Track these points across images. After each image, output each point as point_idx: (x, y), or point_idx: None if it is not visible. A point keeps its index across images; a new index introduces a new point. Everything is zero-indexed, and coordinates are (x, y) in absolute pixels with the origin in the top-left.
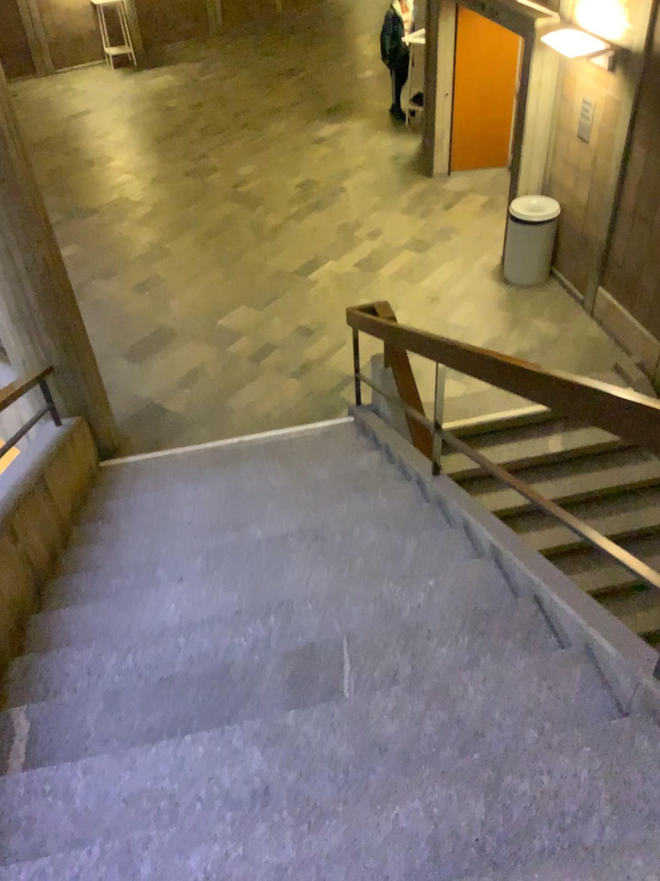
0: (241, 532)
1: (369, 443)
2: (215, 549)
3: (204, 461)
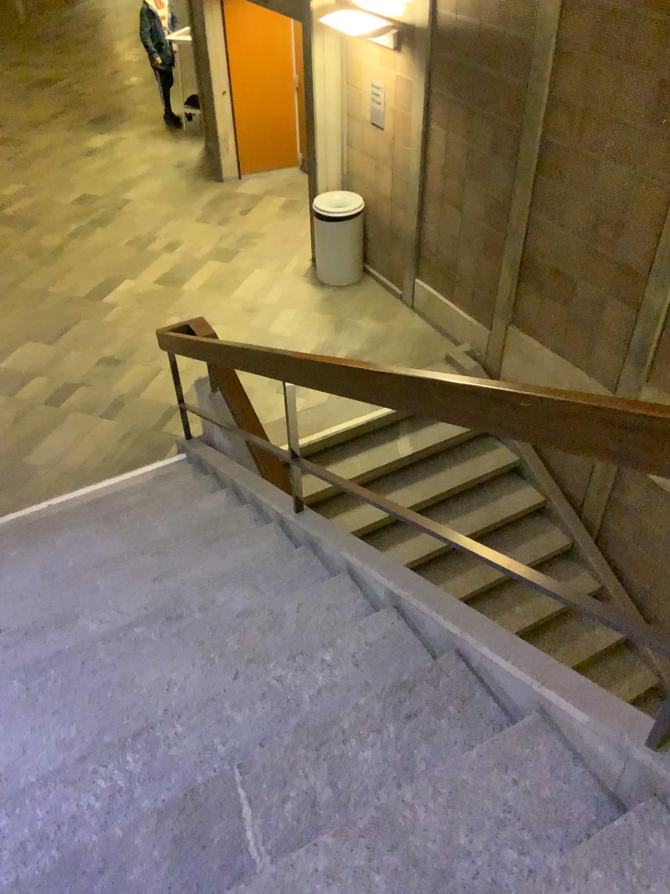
0: (64, 625)
1: (205, 481)
2: (32, 657)
3: (7, 537)
